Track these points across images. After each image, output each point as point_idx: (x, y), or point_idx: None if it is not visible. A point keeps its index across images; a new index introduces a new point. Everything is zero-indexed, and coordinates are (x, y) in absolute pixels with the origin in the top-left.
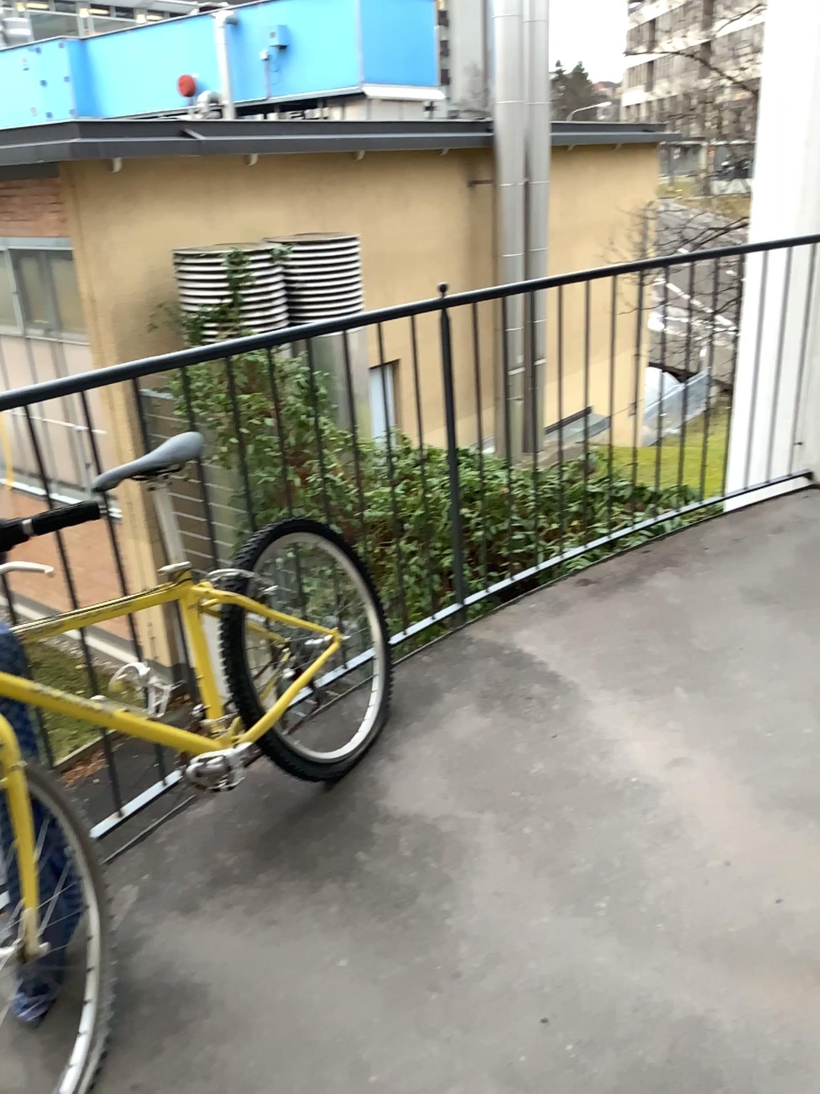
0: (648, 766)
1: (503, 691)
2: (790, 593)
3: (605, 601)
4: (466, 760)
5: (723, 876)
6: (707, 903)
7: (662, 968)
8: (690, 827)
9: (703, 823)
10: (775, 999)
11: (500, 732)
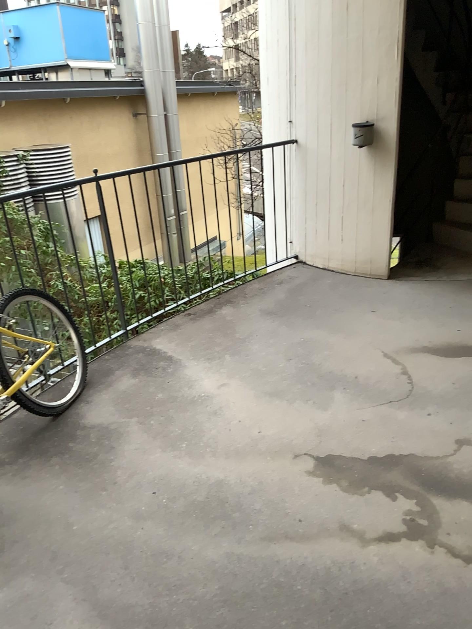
0: (210, 389)
1: (144, 367)
2: (284, 310)
3: (197, 322)
4: (124, 398)
5: (238, 427)
6: (230, 438)
7: (208, 465)
8: (226, 411)
9: (232, 408)
10: (254, 469)
11: (141, 384)
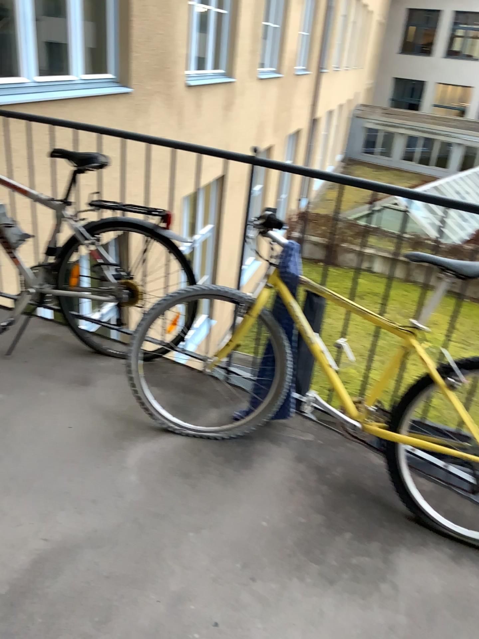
0: None
1: None
2: None
3: None
4: (474, 616)
5: None
6: None
7: None
8: None
9: None
10: None
11: None
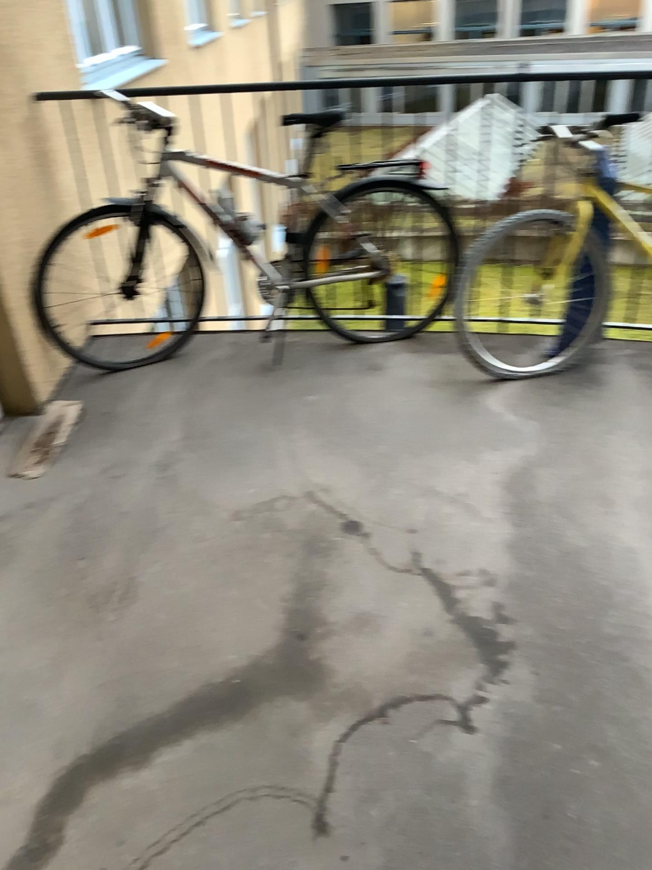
0: None
1: None
2: None
3: None
4: None
5: None
6: None
7: None
8: None
9: None
10: None
11: None
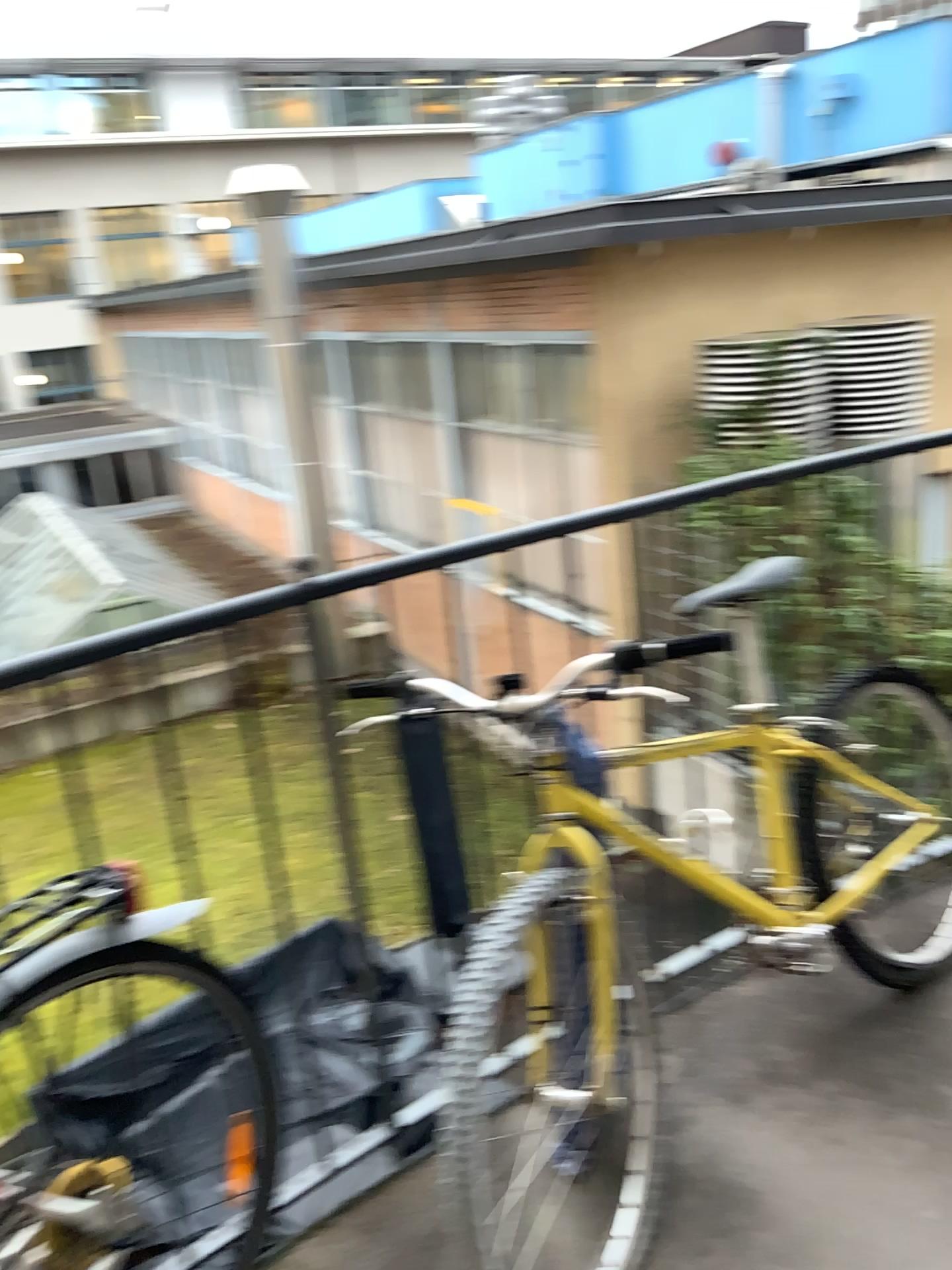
0: None
1: None
2: None
3: None
4: None
5: None
6: None
7: None
8: None
9: None
10: None
11: None
